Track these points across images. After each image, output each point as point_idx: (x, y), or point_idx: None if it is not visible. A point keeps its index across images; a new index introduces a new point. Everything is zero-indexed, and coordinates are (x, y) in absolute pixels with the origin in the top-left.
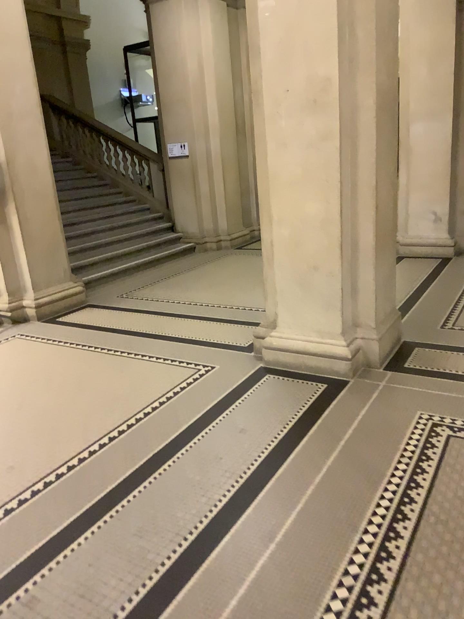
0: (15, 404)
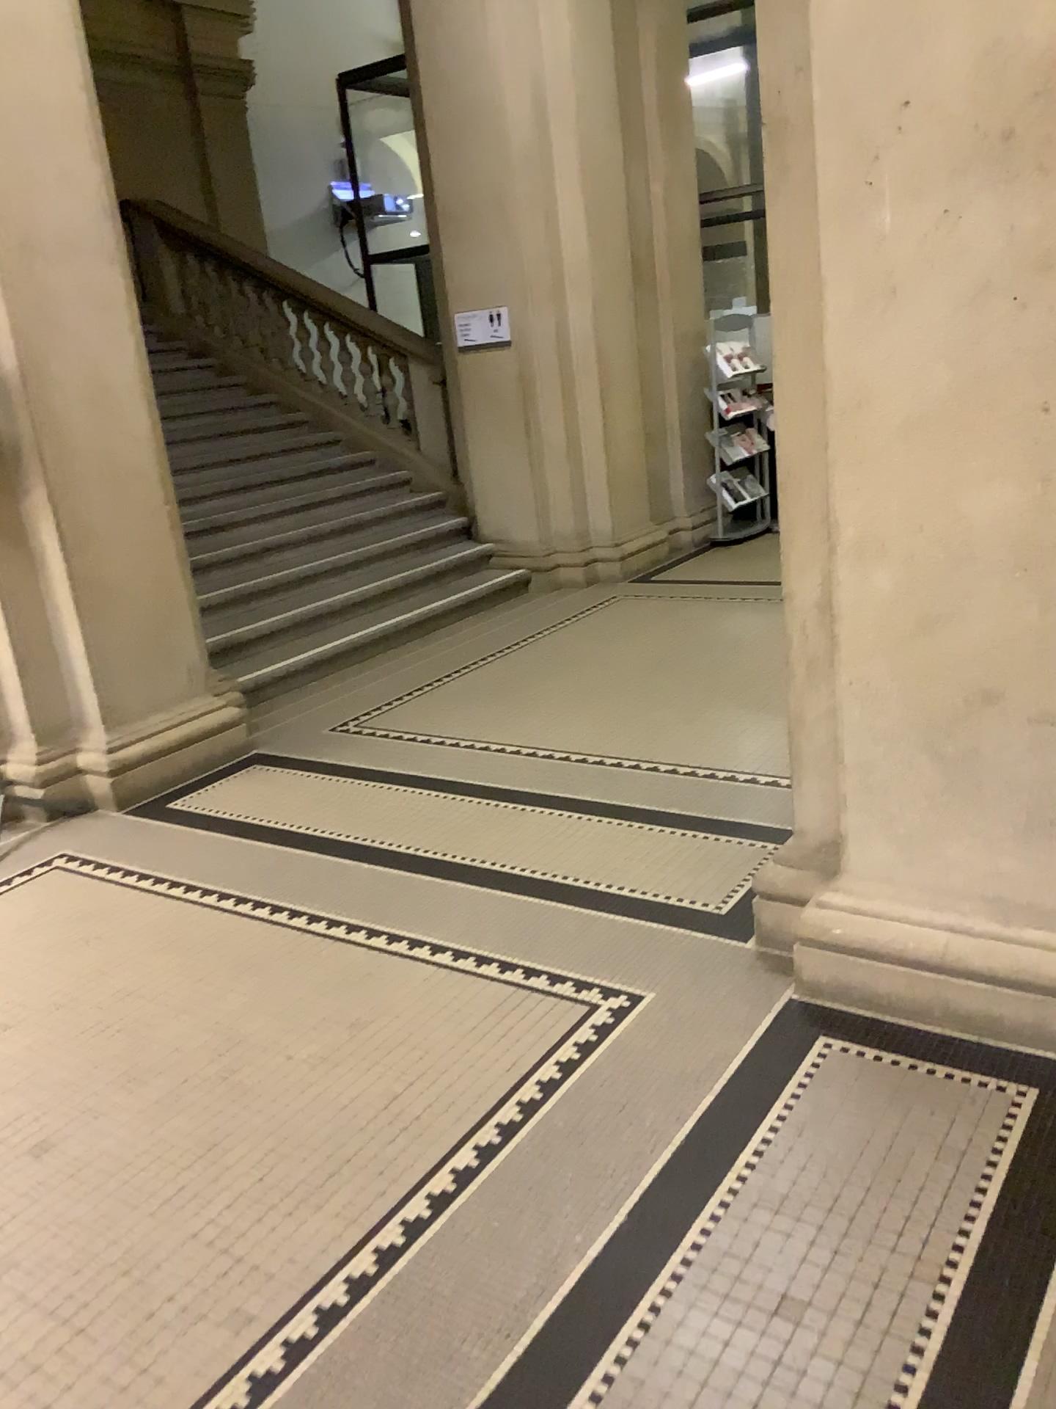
0: (6, 1162)
